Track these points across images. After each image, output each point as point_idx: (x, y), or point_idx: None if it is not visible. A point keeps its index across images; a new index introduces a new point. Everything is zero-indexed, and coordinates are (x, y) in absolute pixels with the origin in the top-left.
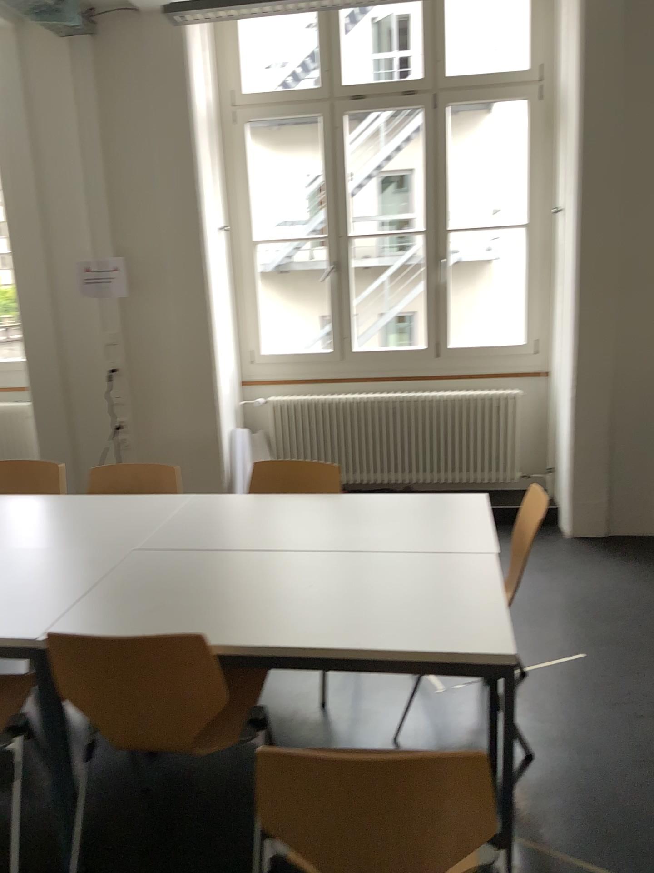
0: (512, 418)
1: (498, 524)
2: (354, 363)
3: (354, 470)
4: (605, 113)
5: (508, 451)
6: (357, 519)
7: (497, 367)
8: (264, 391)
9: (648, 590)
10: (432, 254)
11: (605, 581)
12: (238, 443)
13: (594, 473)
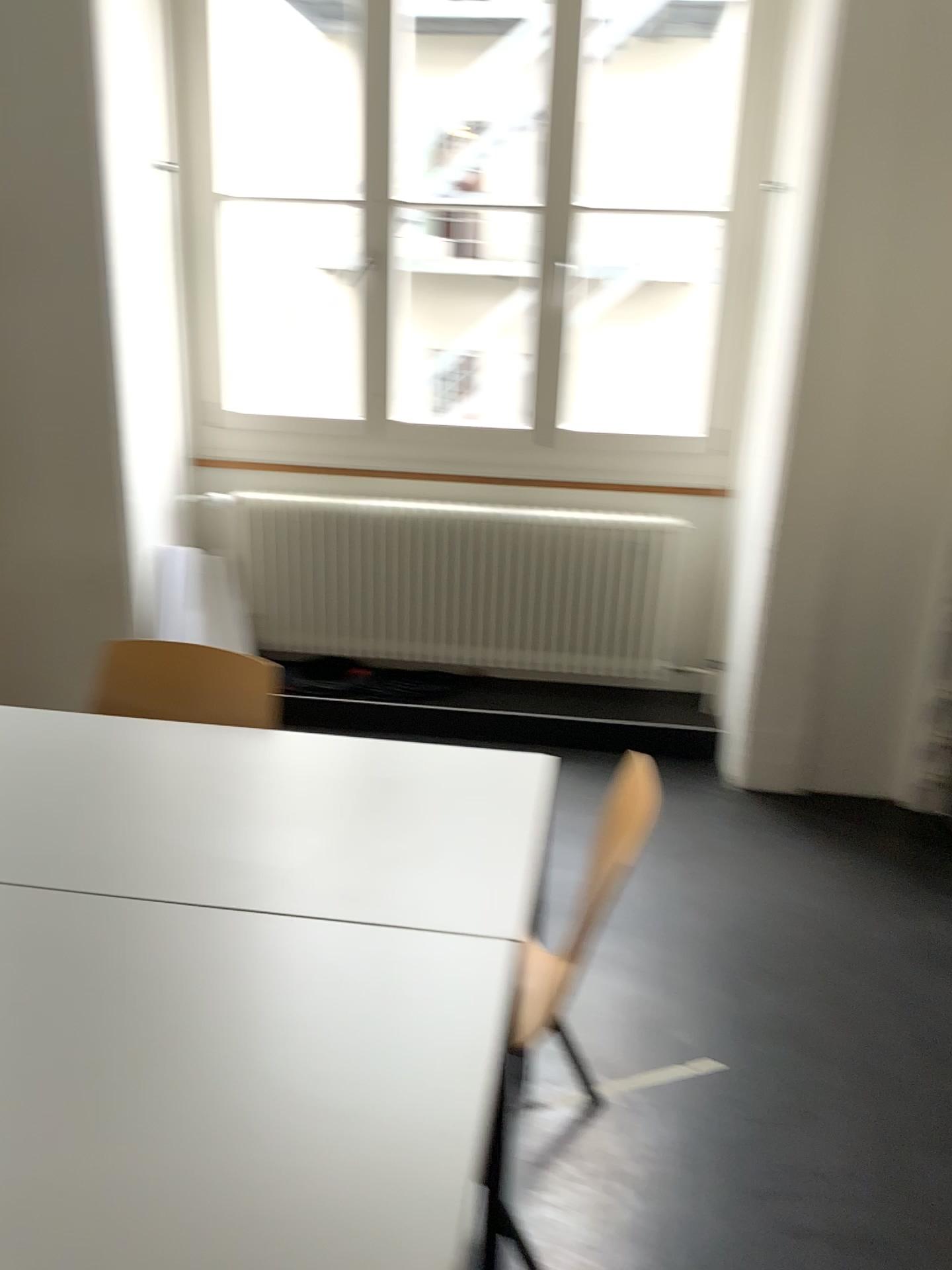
0: (658, 566)
1: (548, 829)
2: (389, 442)
3: (375, 632)
4: (879, 1)
5: (646, 622)
6: (248, 804)
7: (641, 473)
8: (226, 480)
9: (848, 917)
10: (540, 256)
11: (776, 891)
12: (164, 573)
13: (784, 683)
